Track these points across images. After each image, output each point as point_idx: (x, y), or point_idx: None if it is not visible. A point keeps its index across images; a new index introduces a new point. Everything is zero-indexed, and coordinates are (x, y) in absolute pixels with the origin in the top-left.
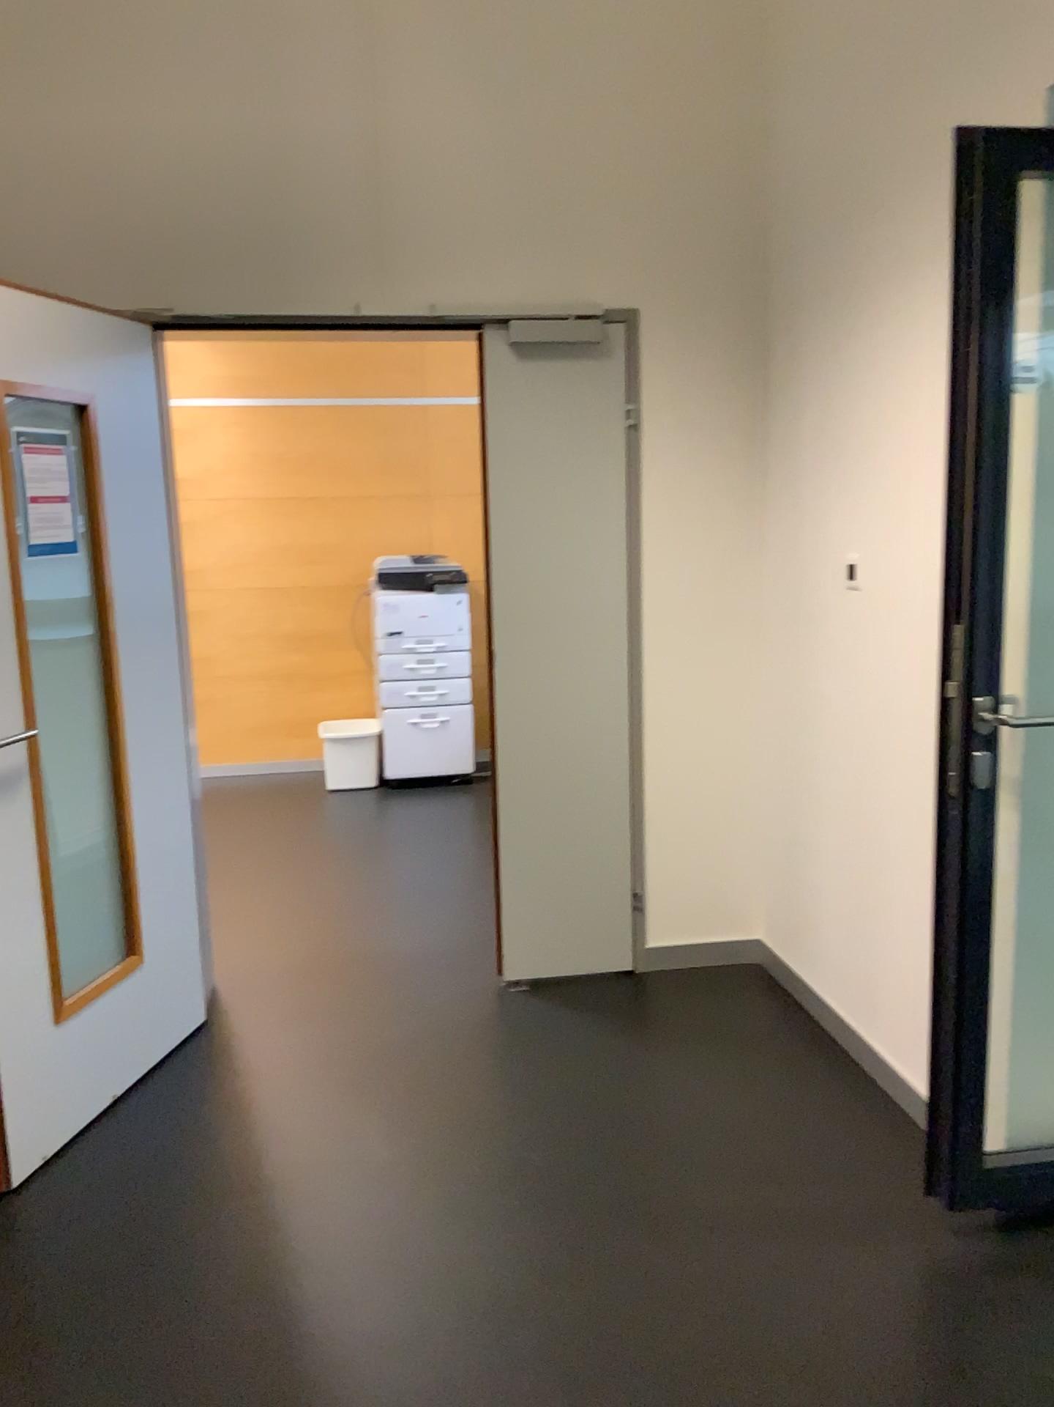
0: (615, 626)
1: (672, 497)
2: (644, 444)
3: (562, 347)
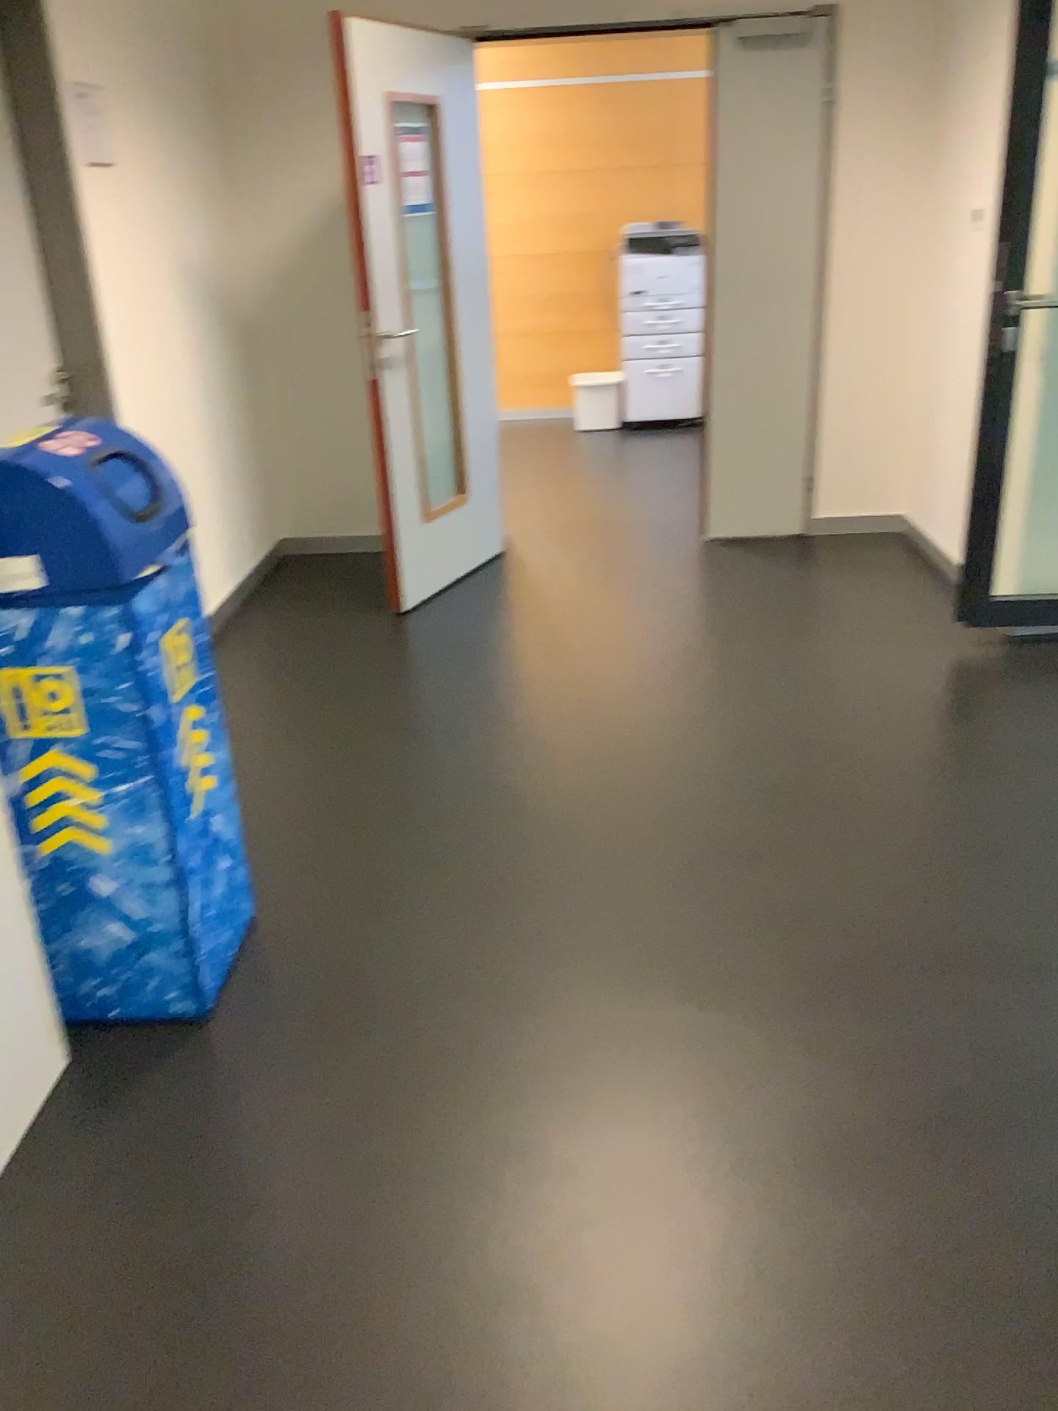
0: (803, 266)
1: (855, 162)
2: (835, 118)
3: (775, 39)
